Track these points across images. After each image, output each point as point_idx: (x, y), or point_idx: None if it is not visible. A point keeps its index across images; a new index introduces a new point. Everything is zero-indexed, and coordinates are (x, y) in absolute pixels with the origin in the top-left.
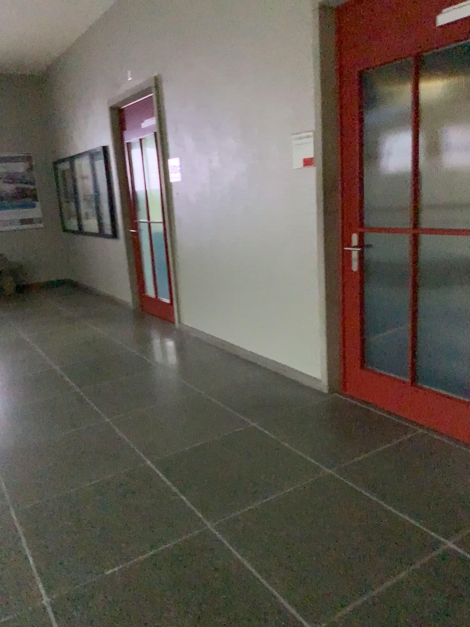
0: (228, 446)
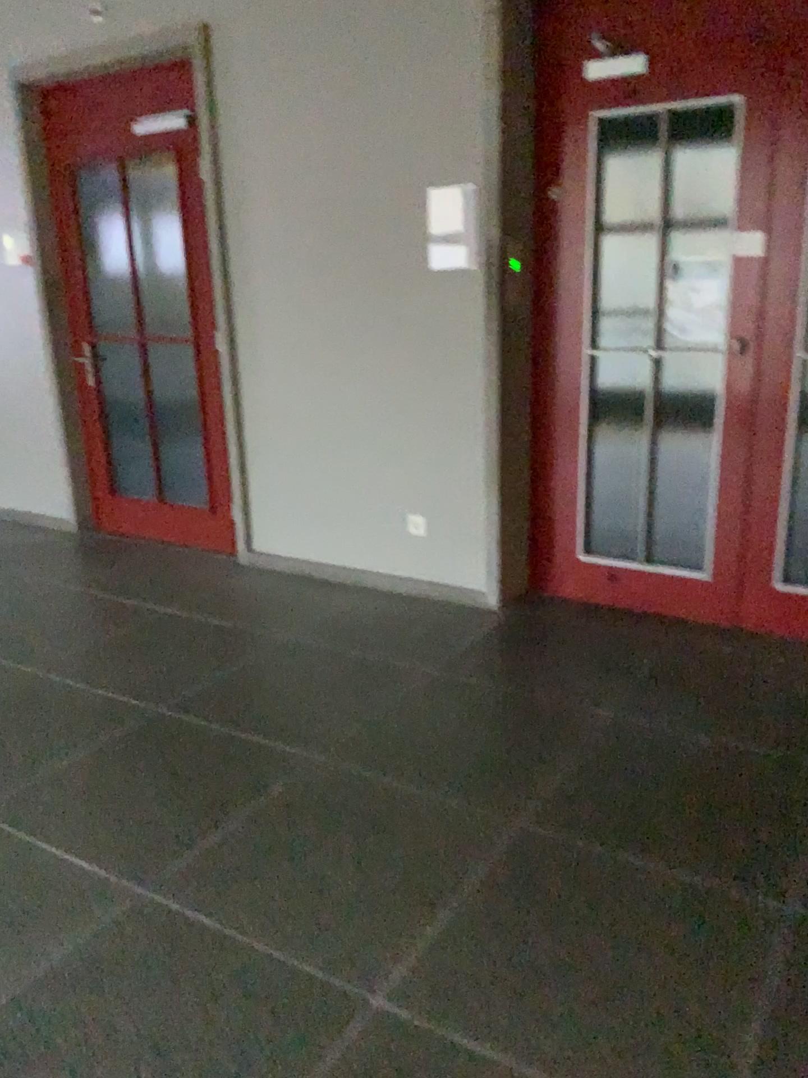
0: None
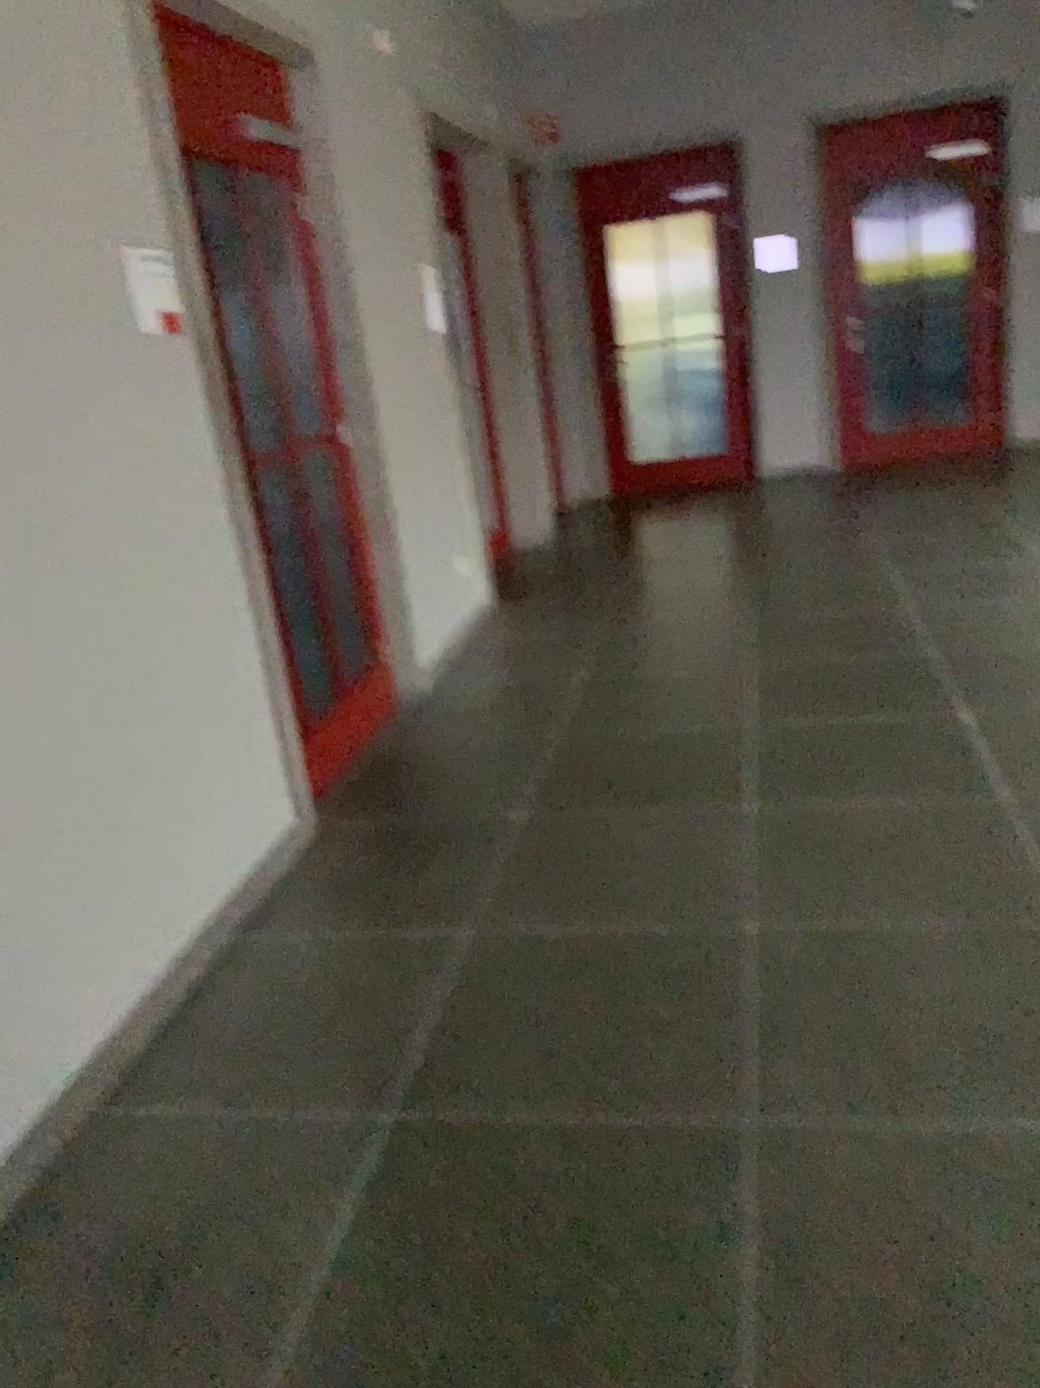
0: (612, 797)
